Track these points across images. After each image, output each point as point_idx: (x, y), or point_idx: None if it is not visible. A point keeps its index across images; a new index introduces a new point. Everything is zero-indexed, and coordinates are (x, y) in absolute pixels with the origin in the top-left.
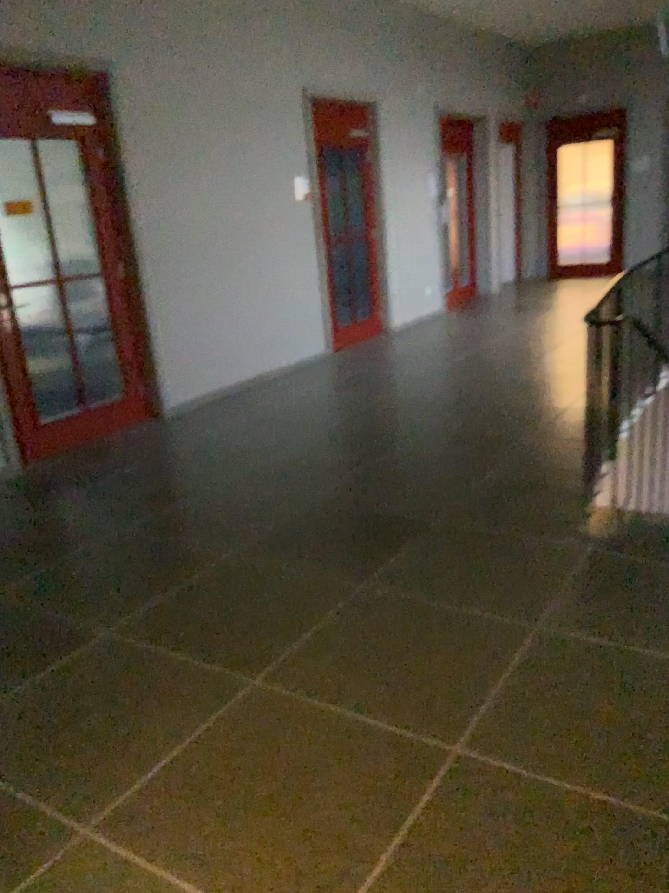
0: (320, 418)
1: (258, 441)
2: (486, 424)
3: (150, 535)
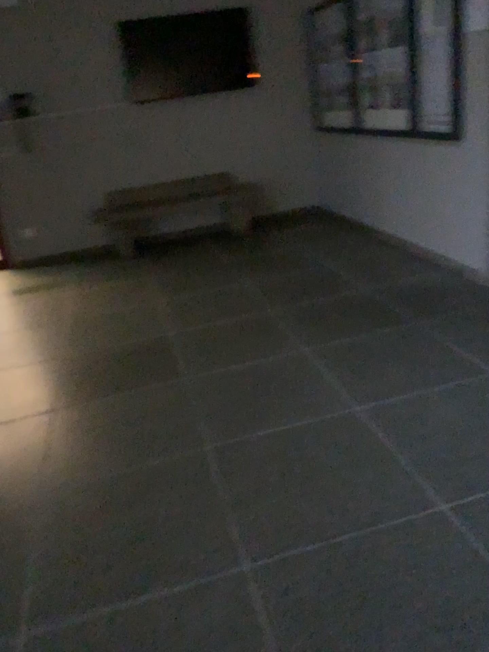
0: (488, 492)
1: (415, 400)
2: (153, 648)
3: (247, 316)
